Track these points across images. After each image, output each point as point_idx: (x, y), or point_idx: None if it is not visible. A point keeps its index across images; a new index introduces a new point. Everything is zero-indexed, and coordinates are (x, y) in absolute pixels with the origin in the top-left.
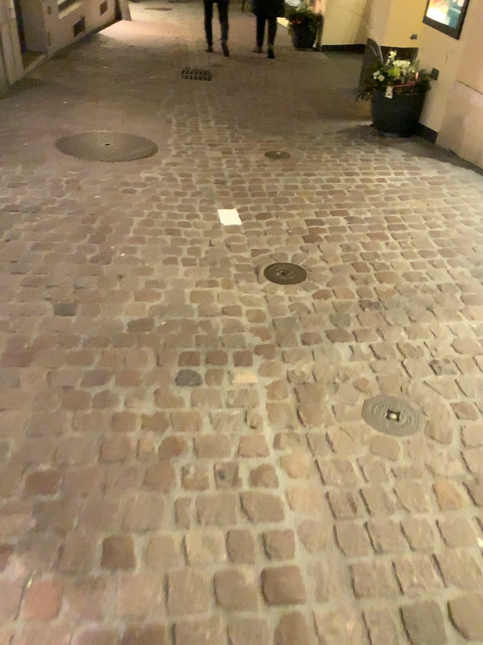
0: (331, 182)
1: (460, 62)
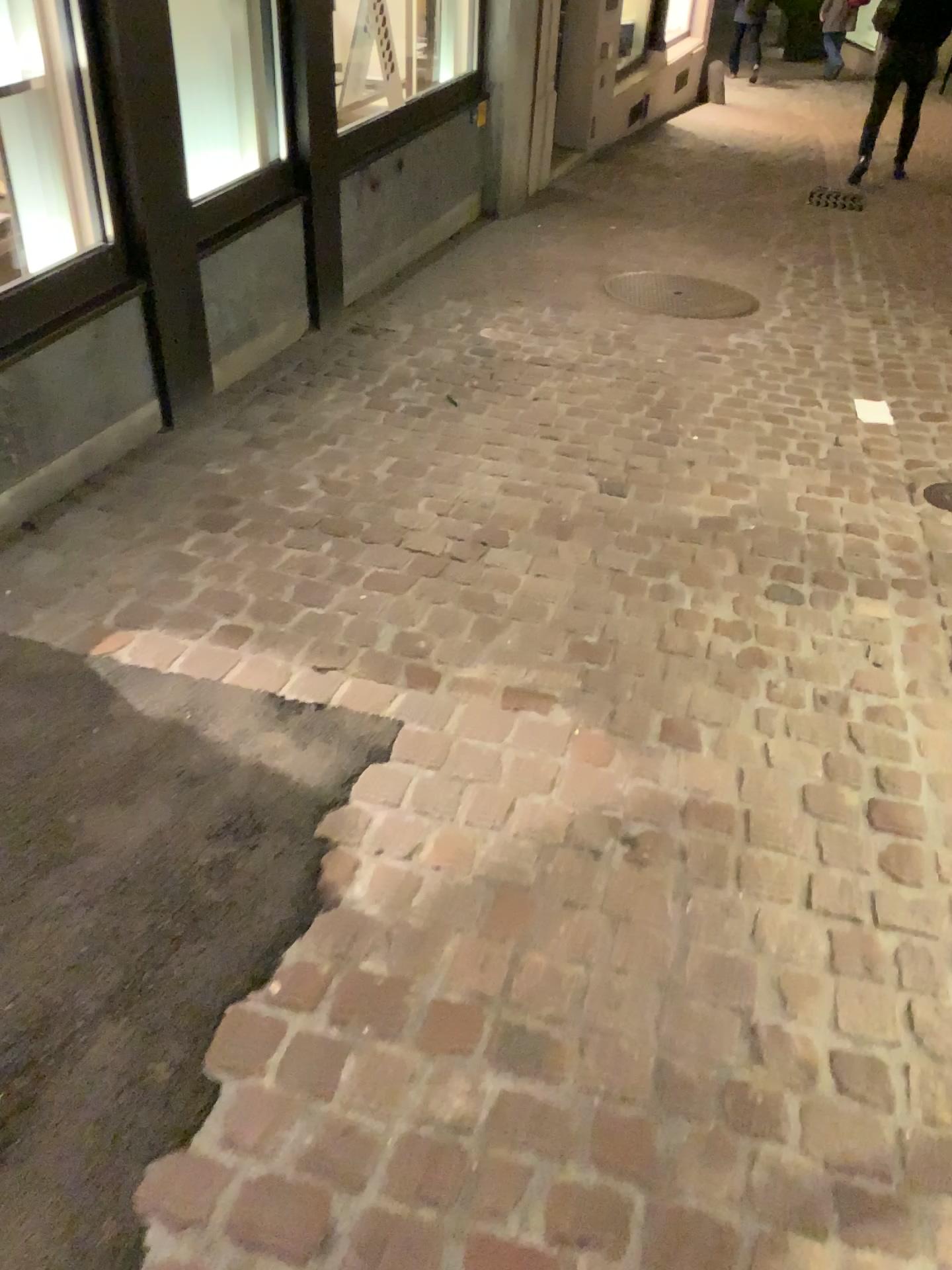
0: None
1: None
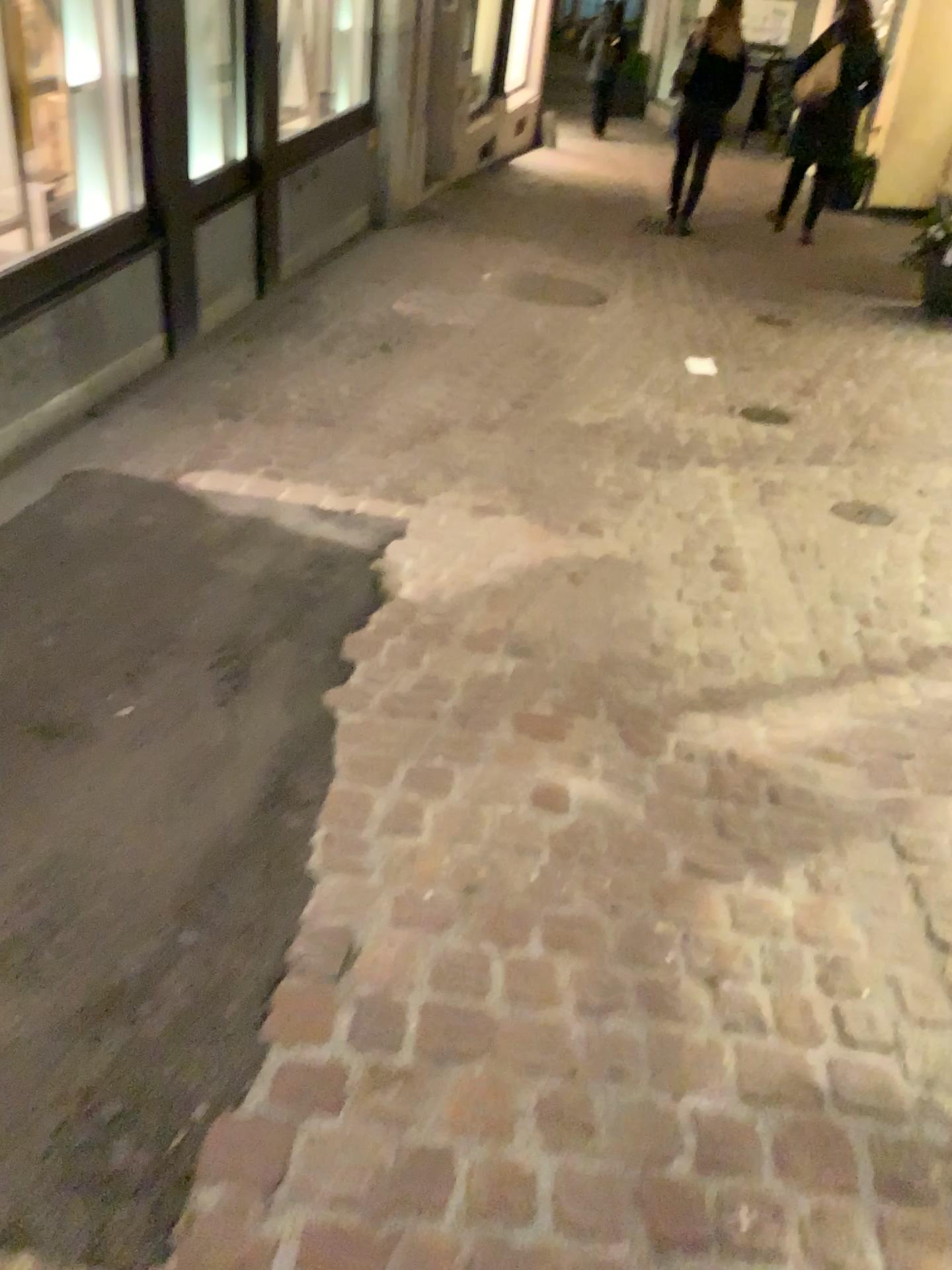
0: (842, 352)
1: None
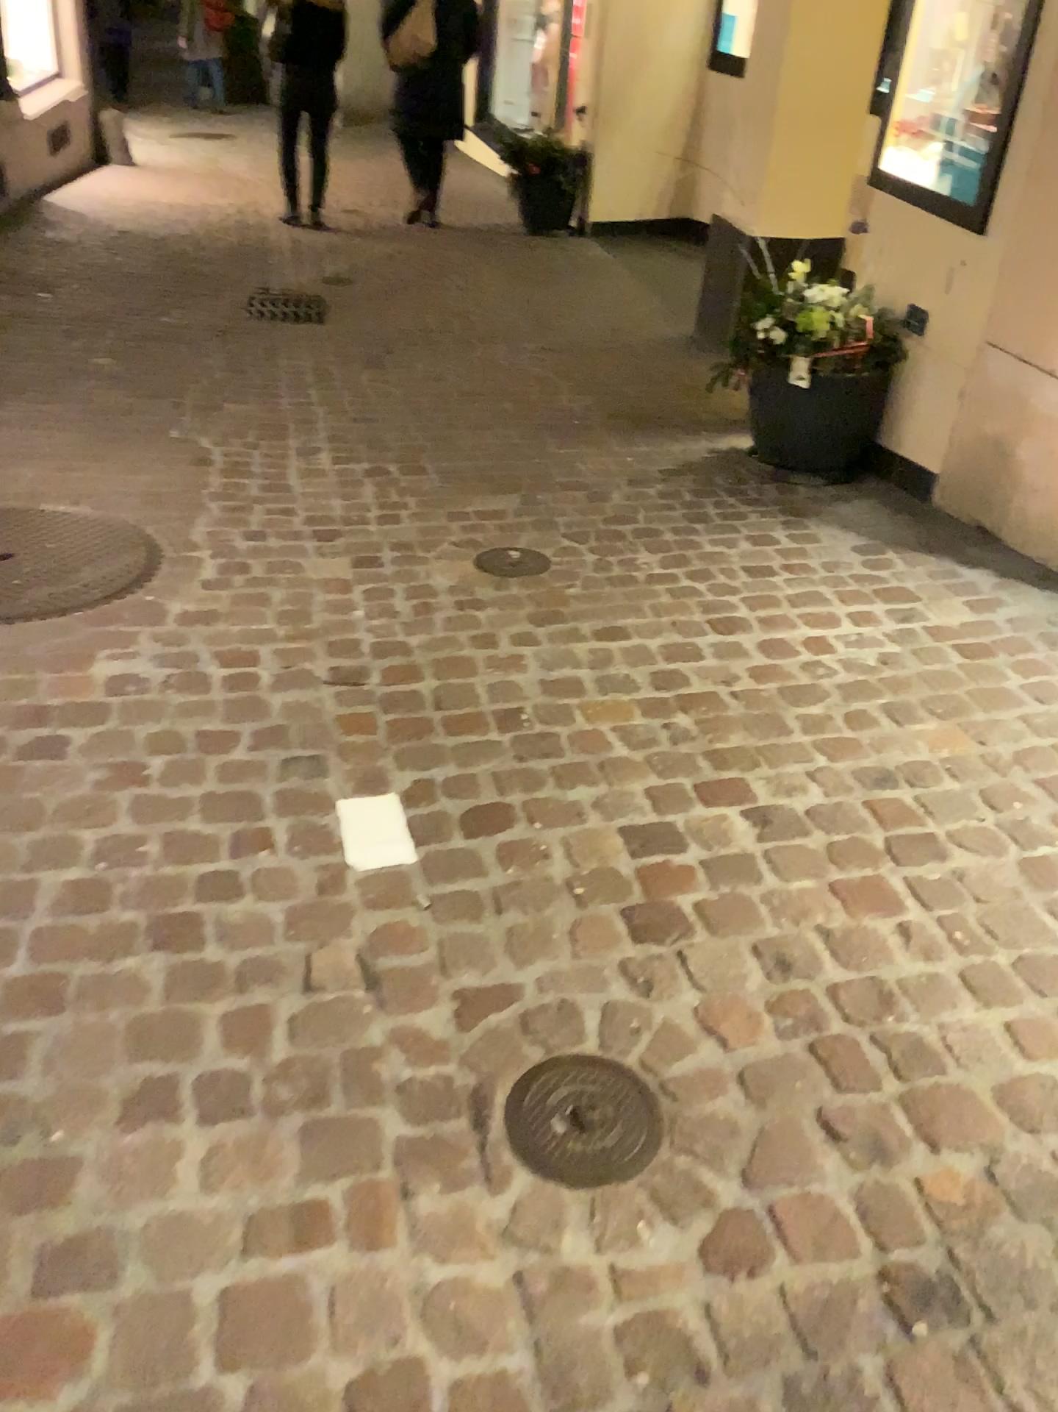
0: (680, 662)
1: (997, 296)
